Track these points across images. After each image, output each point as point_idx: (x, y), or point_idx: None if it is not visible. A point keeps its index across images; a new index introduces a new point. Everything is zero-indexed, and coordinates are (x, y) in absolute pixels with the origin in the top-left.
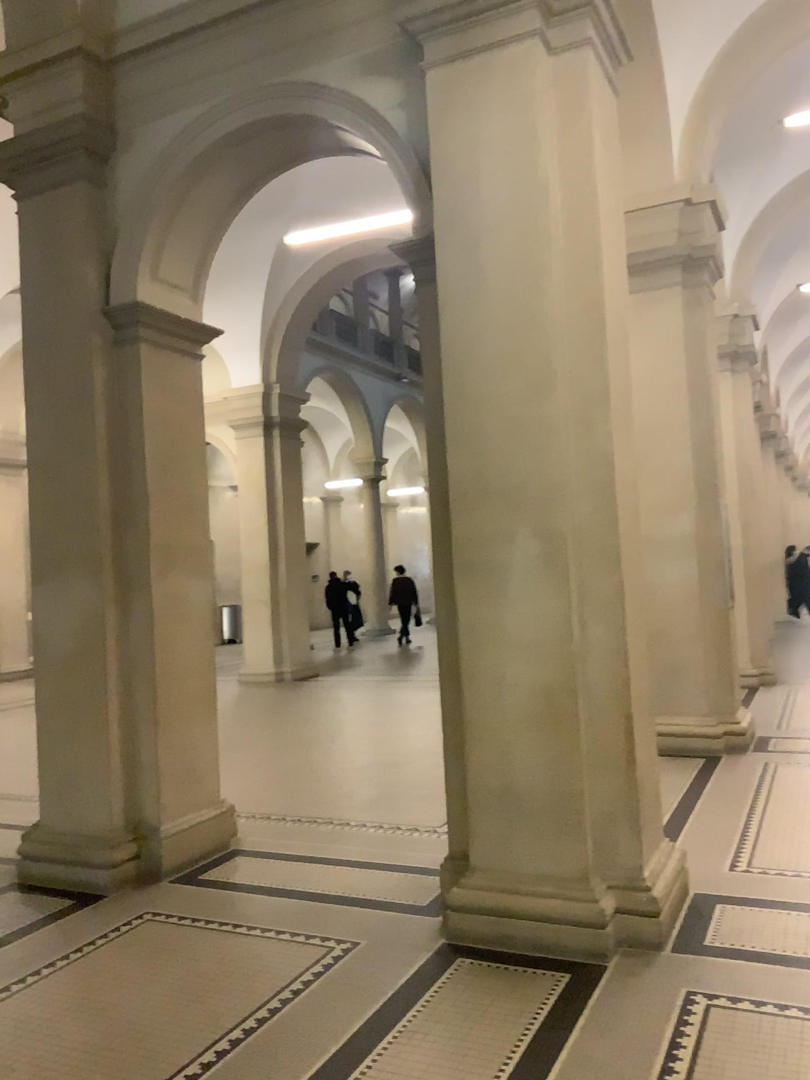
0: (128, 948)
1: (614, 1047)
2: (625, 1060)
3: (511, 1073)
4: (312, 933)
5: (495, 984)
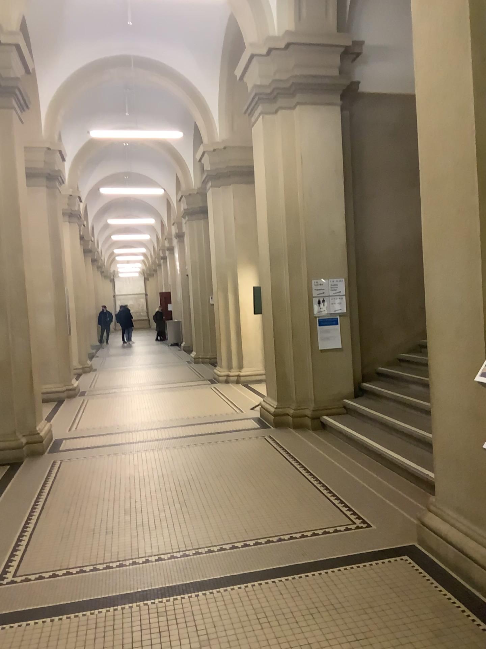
0: None
1: (30, 474)
2: (34, 475)
3: None
4: None
5: None
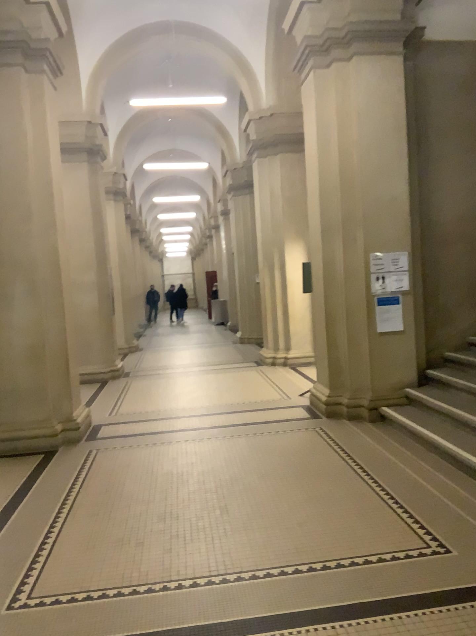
0: None
1: (62, 466)
2: (66, 467)
3: (24, 479)
4: None
5: (13, 461)
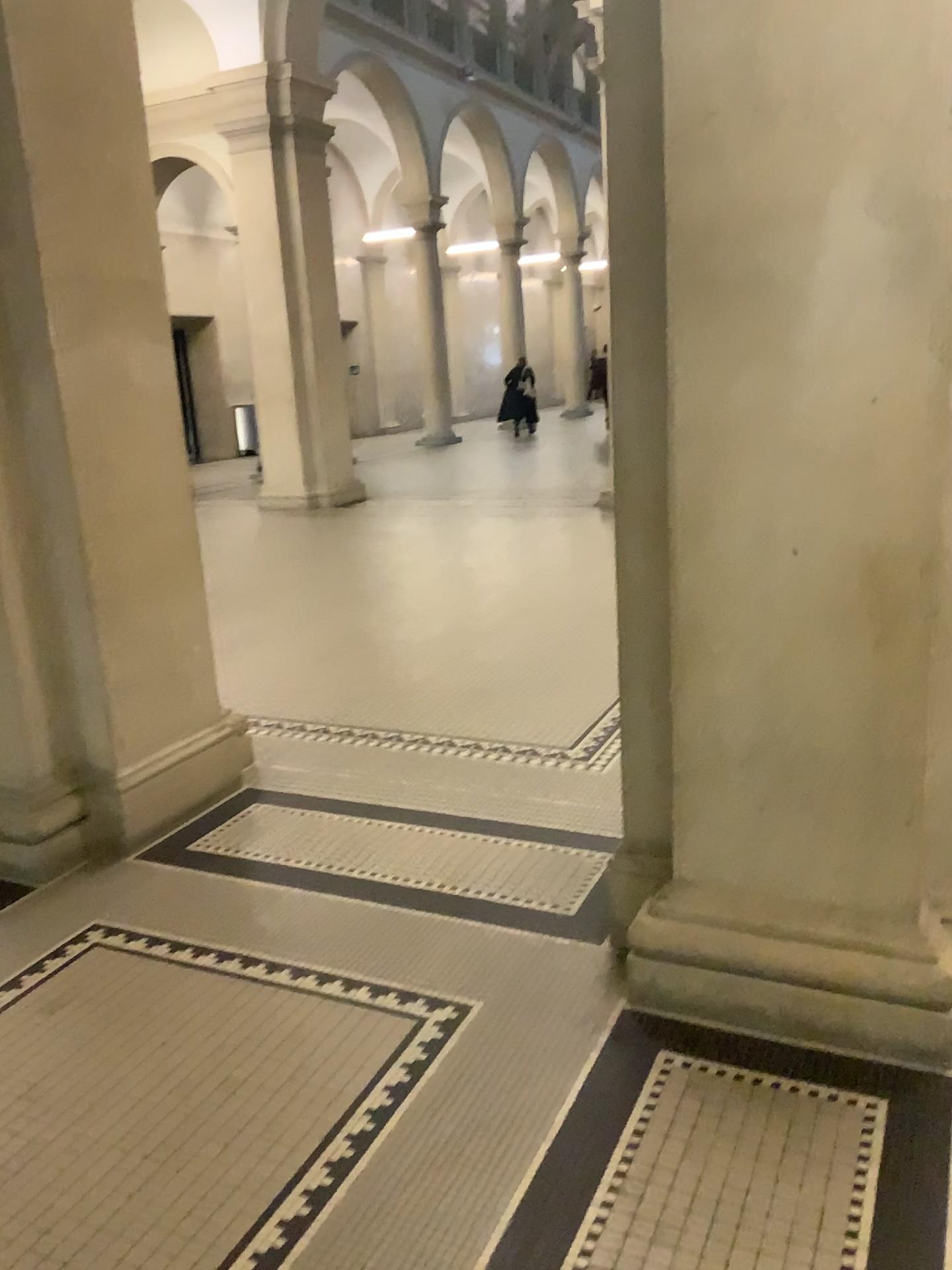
0: (54, 1019)
1: None
2: None
3: None
4: (385, 988)
5: (747, 1129)
